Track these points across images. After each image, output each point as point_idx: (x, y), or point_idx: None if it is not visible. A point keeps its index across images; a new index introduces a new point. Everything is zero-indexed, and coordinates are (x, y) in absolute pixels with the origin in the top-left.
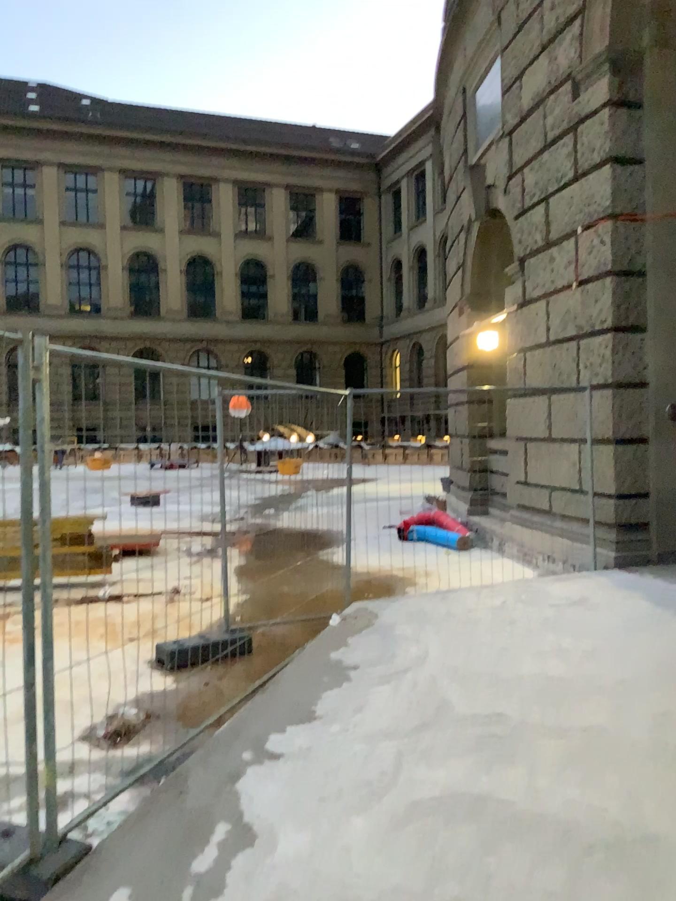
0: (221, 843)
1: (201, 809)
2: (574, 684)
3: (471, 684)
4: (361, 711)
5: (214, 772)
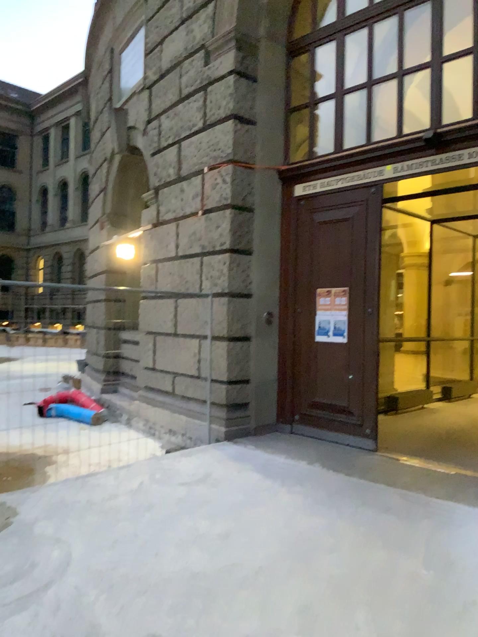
0: None
1: None
2: (219, 581)
3: (119, 597)
4: None
5: None
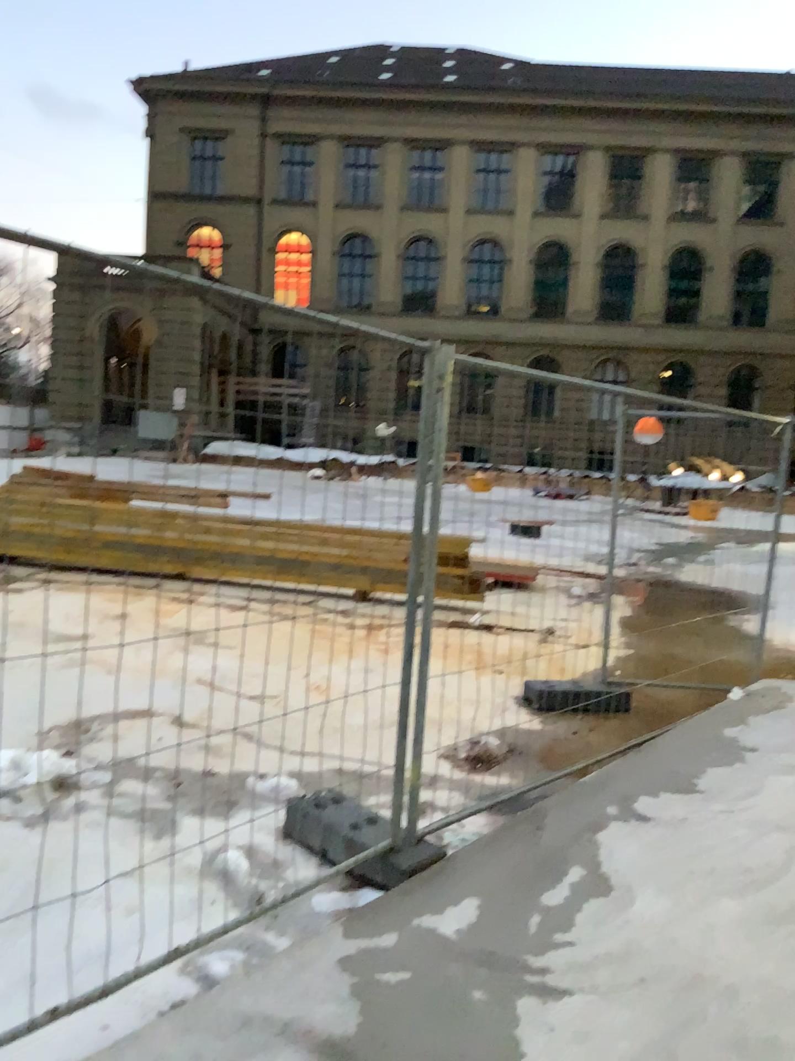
0: (571, 888)
1: (554, 851)
2: None
3: None
4: (749, 796)
5: (571, 820)
